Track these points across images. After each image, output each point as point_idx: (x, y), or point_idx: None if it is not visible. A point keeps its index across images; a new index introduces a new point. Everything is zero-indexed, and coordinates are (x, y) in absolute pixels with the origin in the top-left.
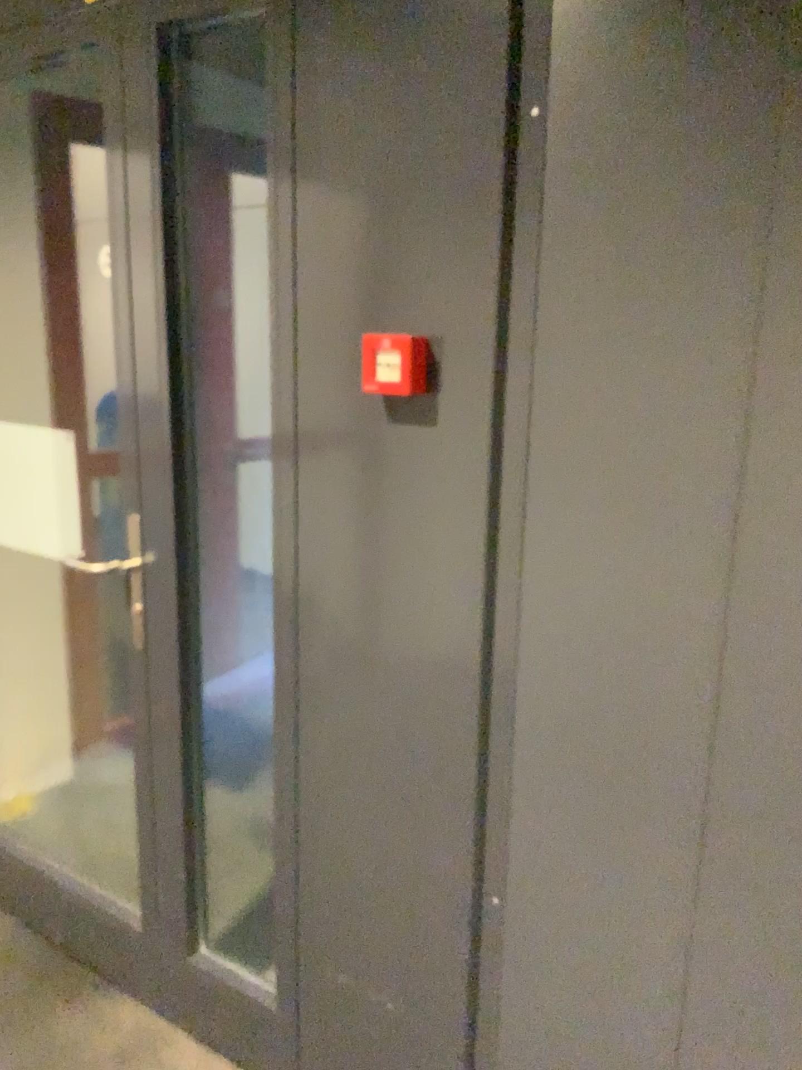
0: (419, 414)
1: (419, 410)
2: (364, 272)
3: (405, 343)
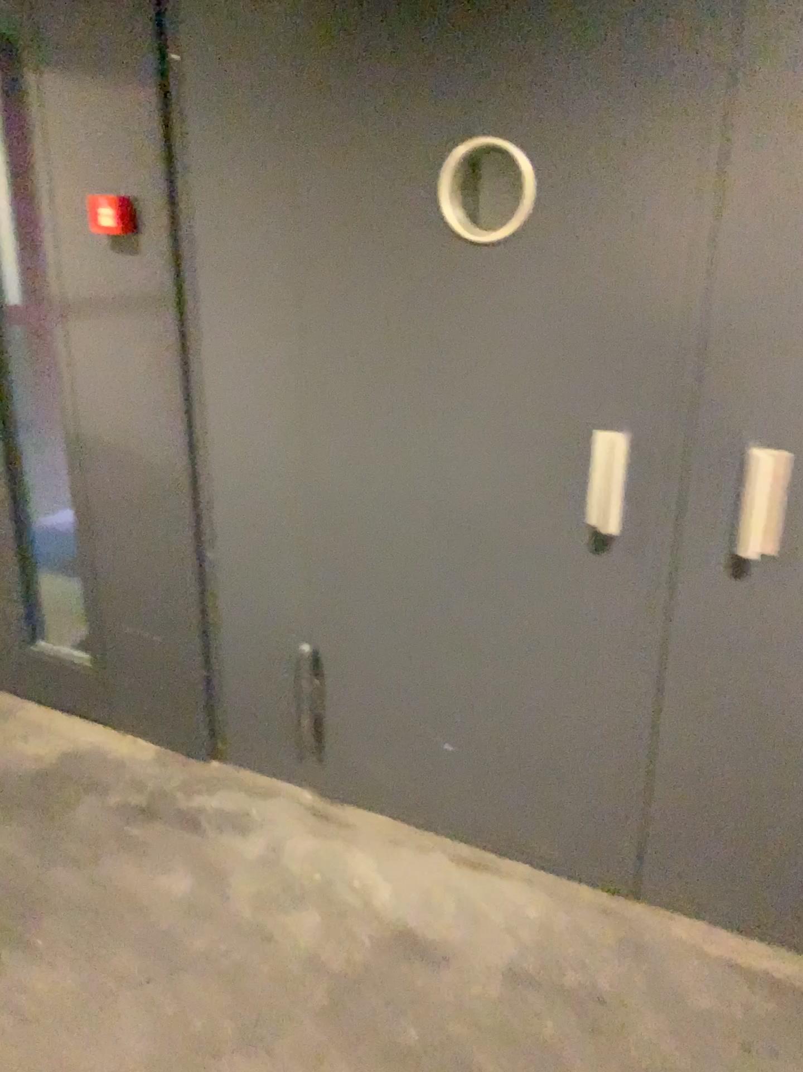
0: (130, 245)
1: (129, 243)
2: (87, 153)
3: (115, 199)
